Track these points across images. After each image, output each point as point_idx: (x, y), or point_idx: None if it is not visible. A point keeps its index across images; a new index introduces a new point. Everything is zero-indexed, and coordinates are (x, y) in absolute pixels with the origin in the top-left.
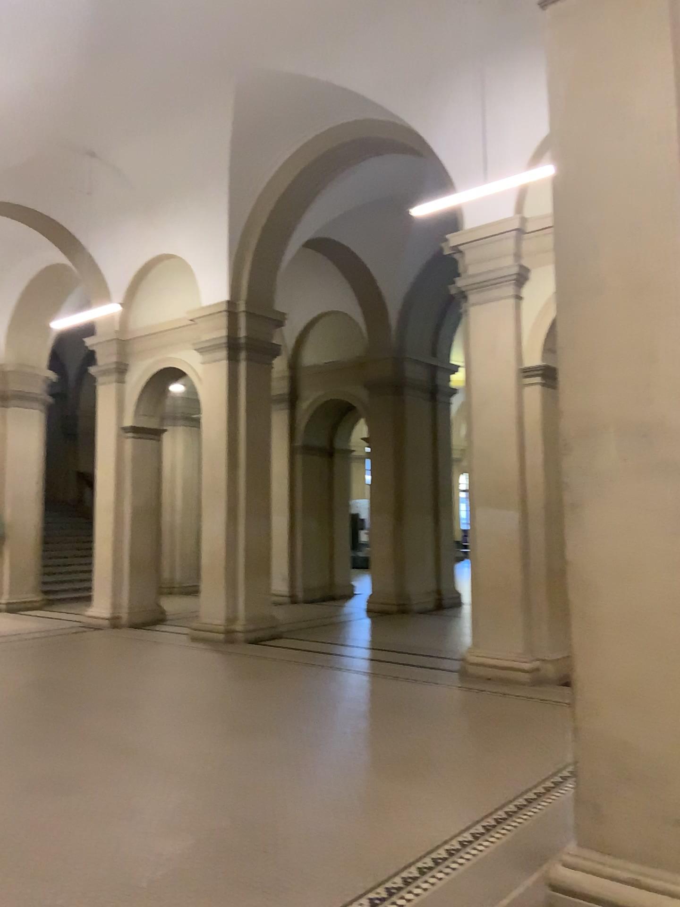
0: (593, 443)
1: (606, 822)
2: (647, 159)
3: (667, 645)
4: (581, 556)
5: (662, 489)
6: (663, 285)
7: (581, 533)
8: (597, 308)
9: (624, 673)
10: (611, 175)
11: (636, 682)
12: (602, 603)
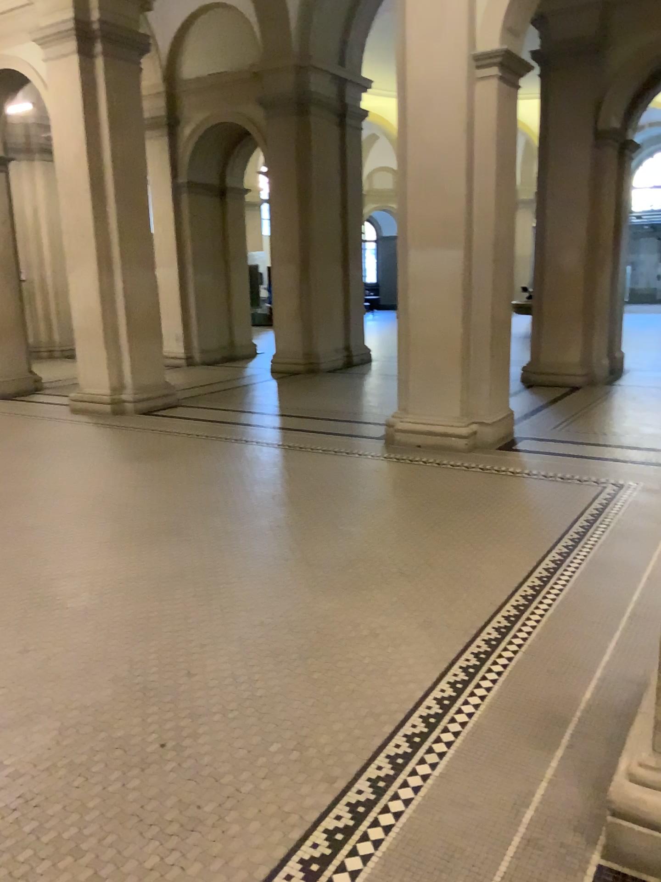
0: None
1: None
2: None
3: None
4: None
5: None
6: None
7: None
8: None
9: None
10: None
11: None
12: None
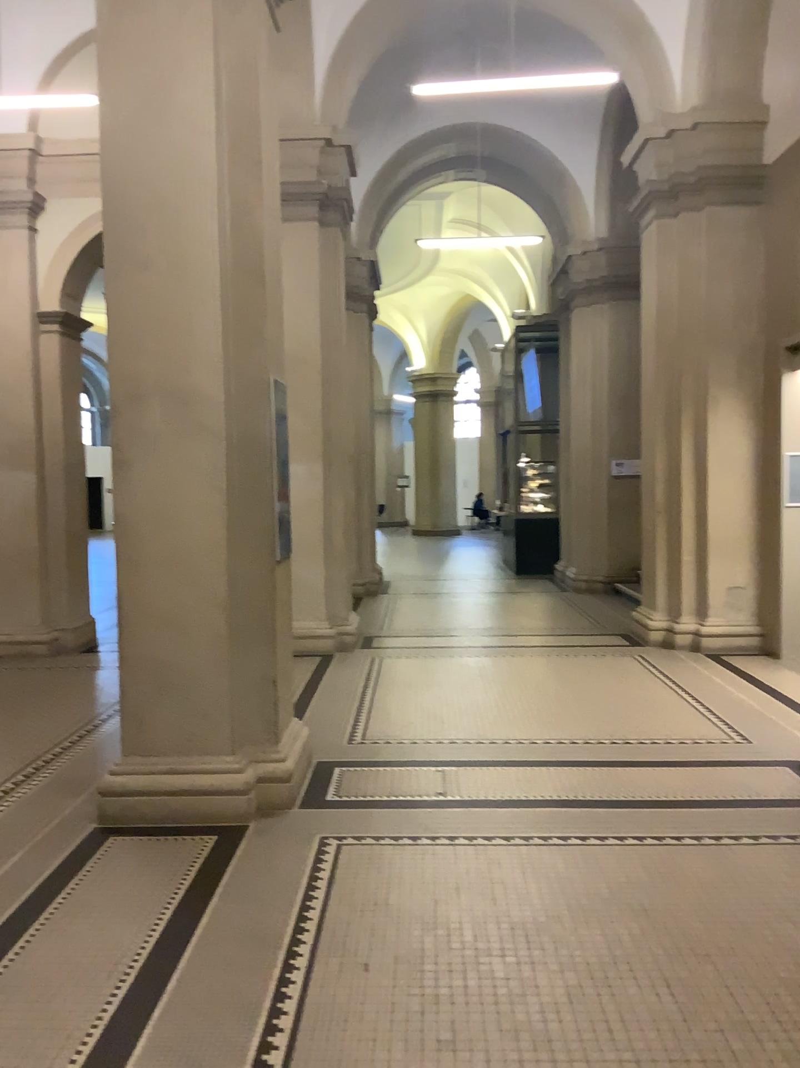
0: (141, 407)
1: (147, 729)
2: (194, 154)
3: (199, 577)
4: (128, 508)
5: (199, 449)
6: (205, 272)
7: (129, 487)
8: (147, 283)
9: (165, 604)
10: (162, 160)
11: (174, 610)
12: (147, 548)
